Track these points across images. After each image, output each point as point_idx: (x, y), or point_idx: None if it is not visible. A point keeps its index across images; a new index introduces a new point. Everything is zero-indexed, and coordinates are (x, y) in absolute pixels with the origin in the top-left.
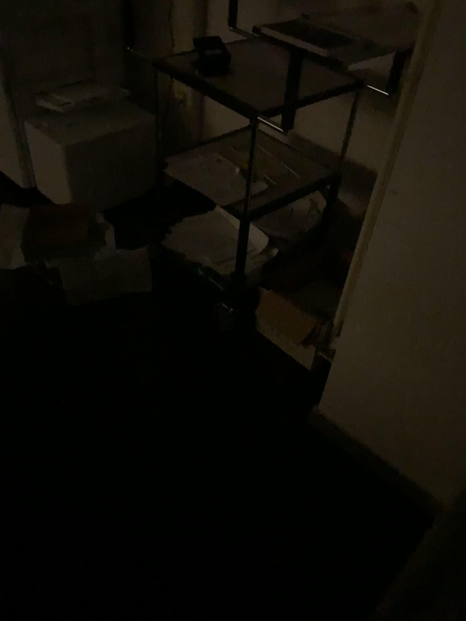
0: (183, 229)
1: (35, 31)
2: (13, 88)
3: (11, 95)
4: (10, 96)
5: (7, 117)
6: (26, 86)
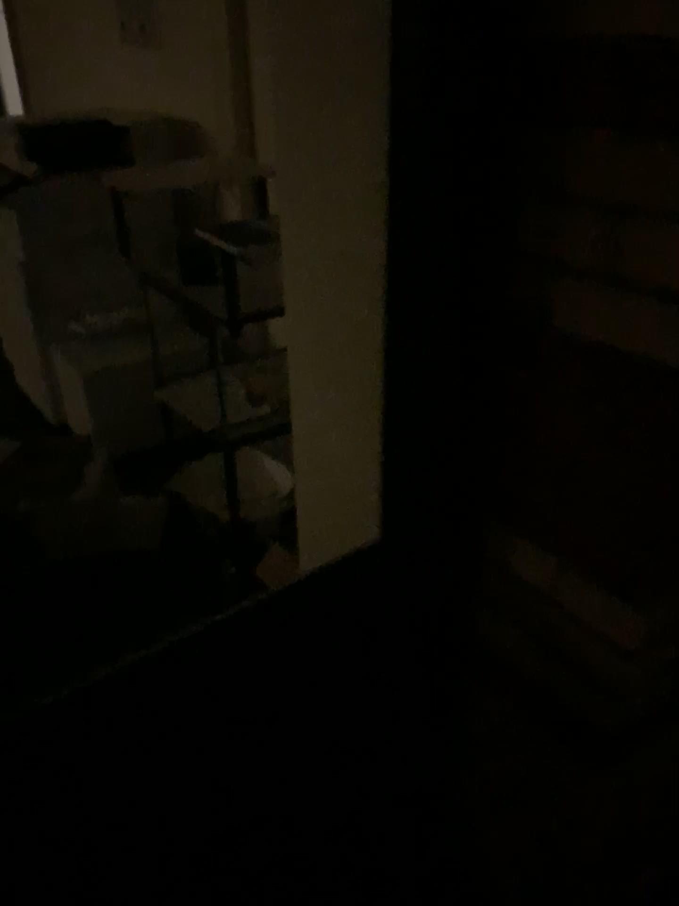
0: (196, 469)
1: (68, 251)
2: (42, 311)
3: (40, 318)
4: (38, 319)
5: (36, 342)
6: (57, 309)
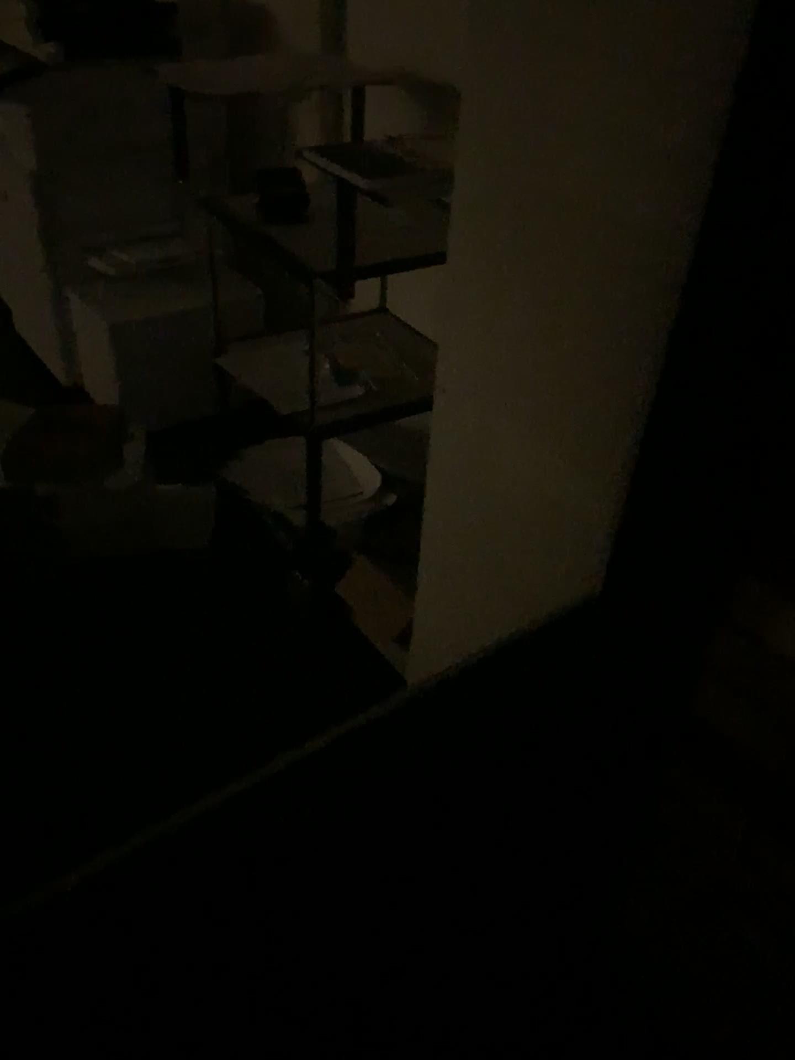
0: (257, 457)
1: (91, 163)
2: (55, 241)
3: (51, 250)
4: (48, 251)
5: (45, 281)
6: (73, 239)
